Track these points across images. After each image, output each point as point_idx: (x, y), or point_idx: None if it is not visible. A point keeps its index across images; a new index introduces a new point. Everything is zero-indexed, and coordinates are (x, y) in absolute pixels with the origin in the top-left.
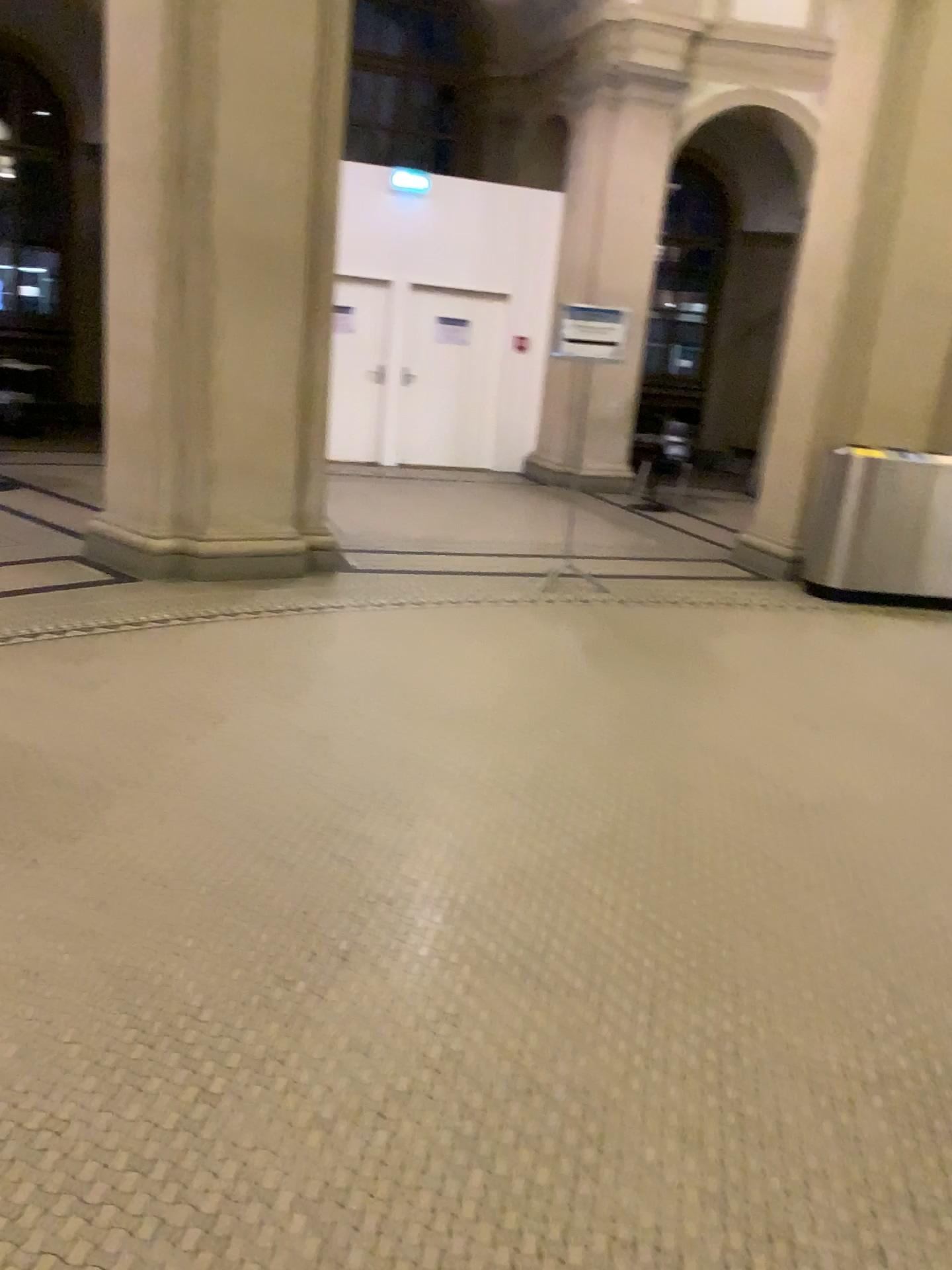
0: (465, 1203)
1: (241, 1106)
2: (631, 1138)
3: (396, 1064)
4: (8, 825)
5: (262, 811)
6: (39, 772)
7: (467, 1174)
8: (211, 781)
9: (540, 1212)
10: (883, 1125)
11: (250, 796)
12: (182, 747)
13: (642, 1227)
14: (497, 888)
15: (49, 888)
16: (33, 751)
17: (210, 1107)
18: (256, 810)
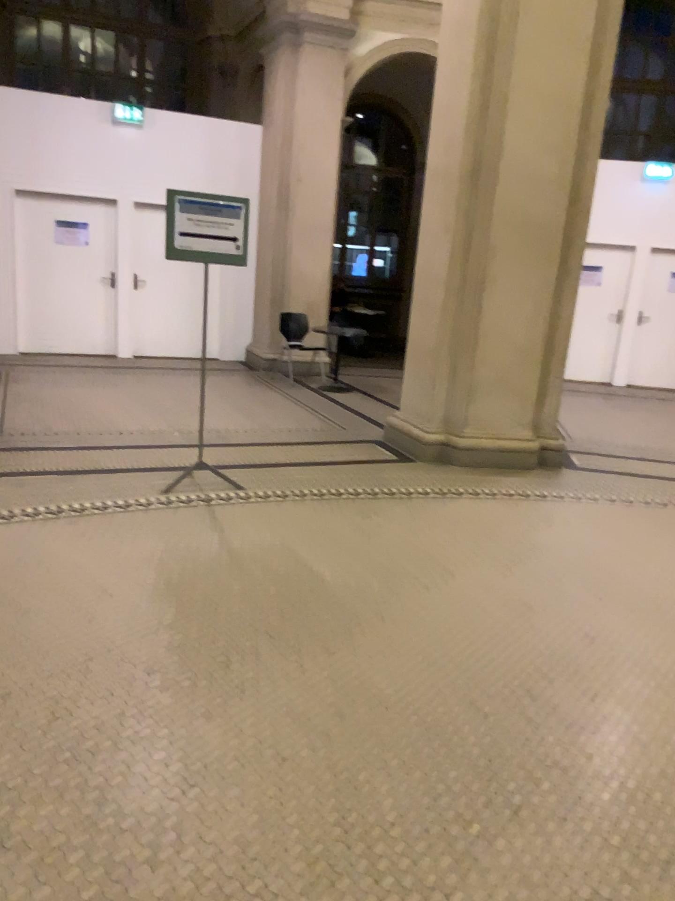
0: None
1: None
2: None
3: None
4: (291, 633)
5: (469, 658)
6: (319, 596)
7: None
8: (436, 626)
9: None
10: None
11: (463, 643)
12: (421, 594)
13: None
14: (662, 776)
15: (305, 688)
16: (319, 580)
17: None
18: (465, 657)
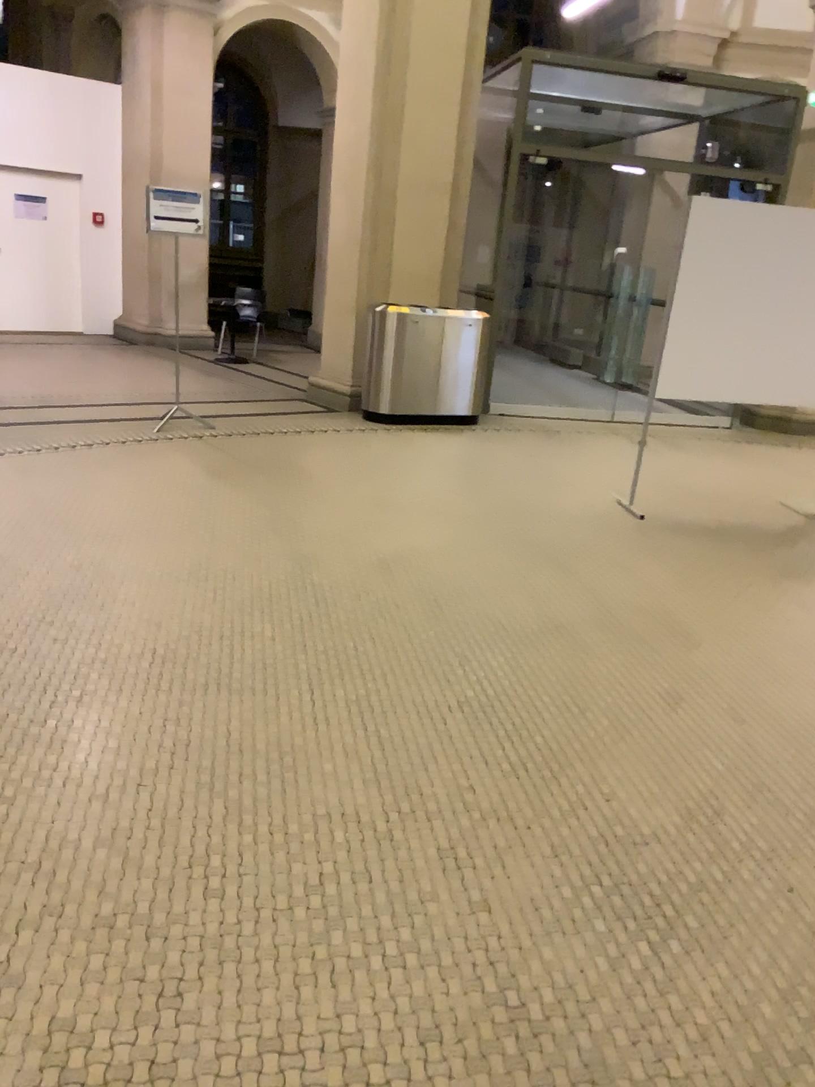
0: (215, 825)
1: (33, 806)
2: (315, 769)
3: (142, 760)
4: None
5: None
6: None
7: (211, 810)
8: None
9: (266, 818)
10: (466, 732)
11: None
12: None
13: (333, 812)
14: (182, 642)
15: None
16: None
17: (8, 811)
18: None
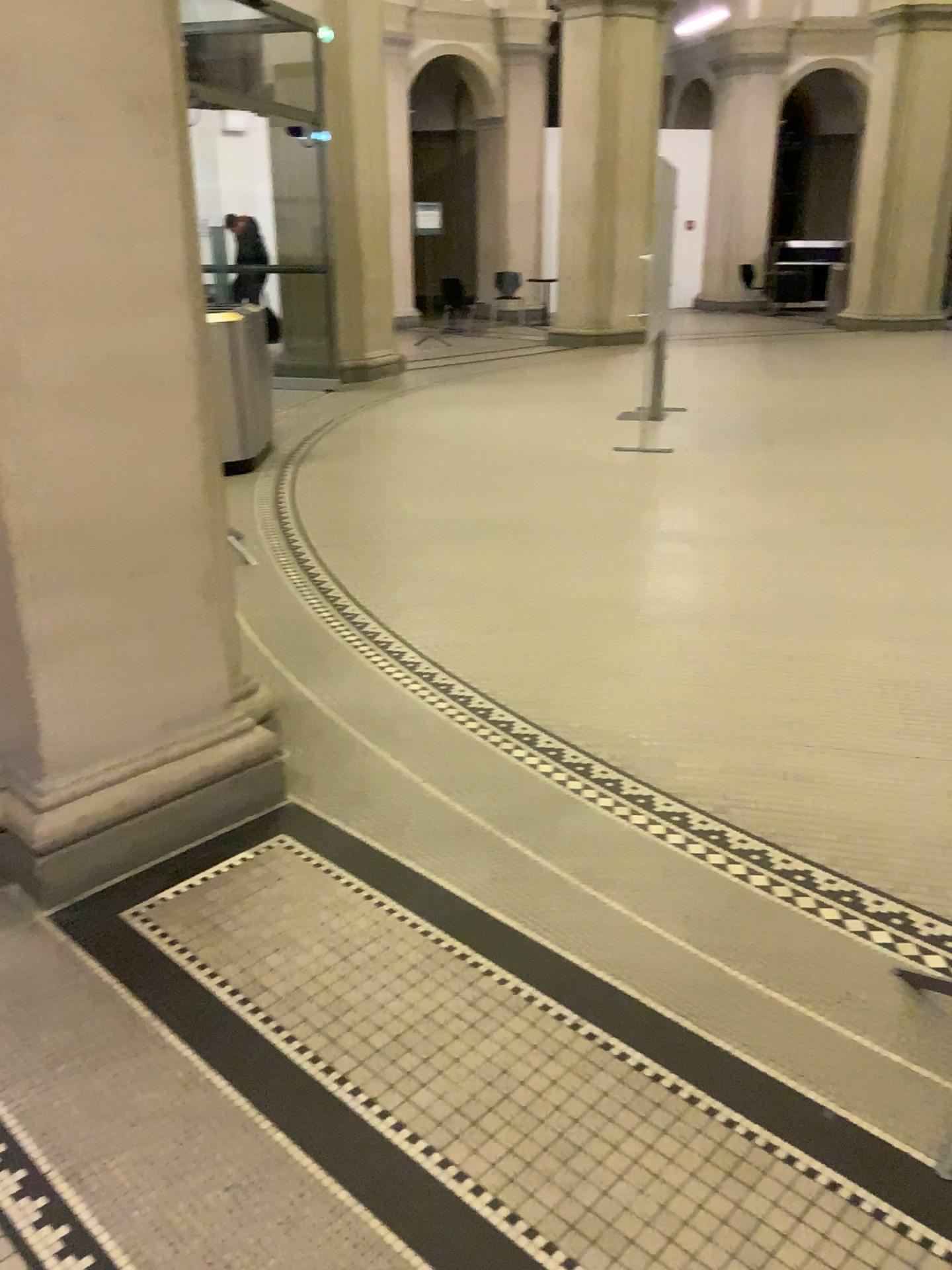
0: None
1: None
2: None
3: None
4: None
5: None
6: None
7: None
8: None
9: None
10: None
11: None
12: None
13: None
14: None
15: None
16: None
17: None
18: None
